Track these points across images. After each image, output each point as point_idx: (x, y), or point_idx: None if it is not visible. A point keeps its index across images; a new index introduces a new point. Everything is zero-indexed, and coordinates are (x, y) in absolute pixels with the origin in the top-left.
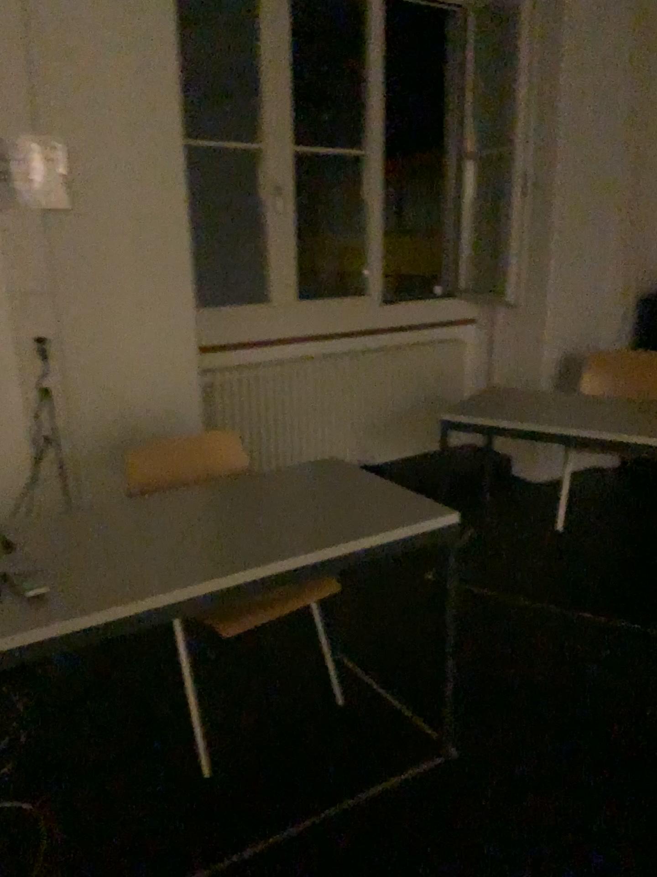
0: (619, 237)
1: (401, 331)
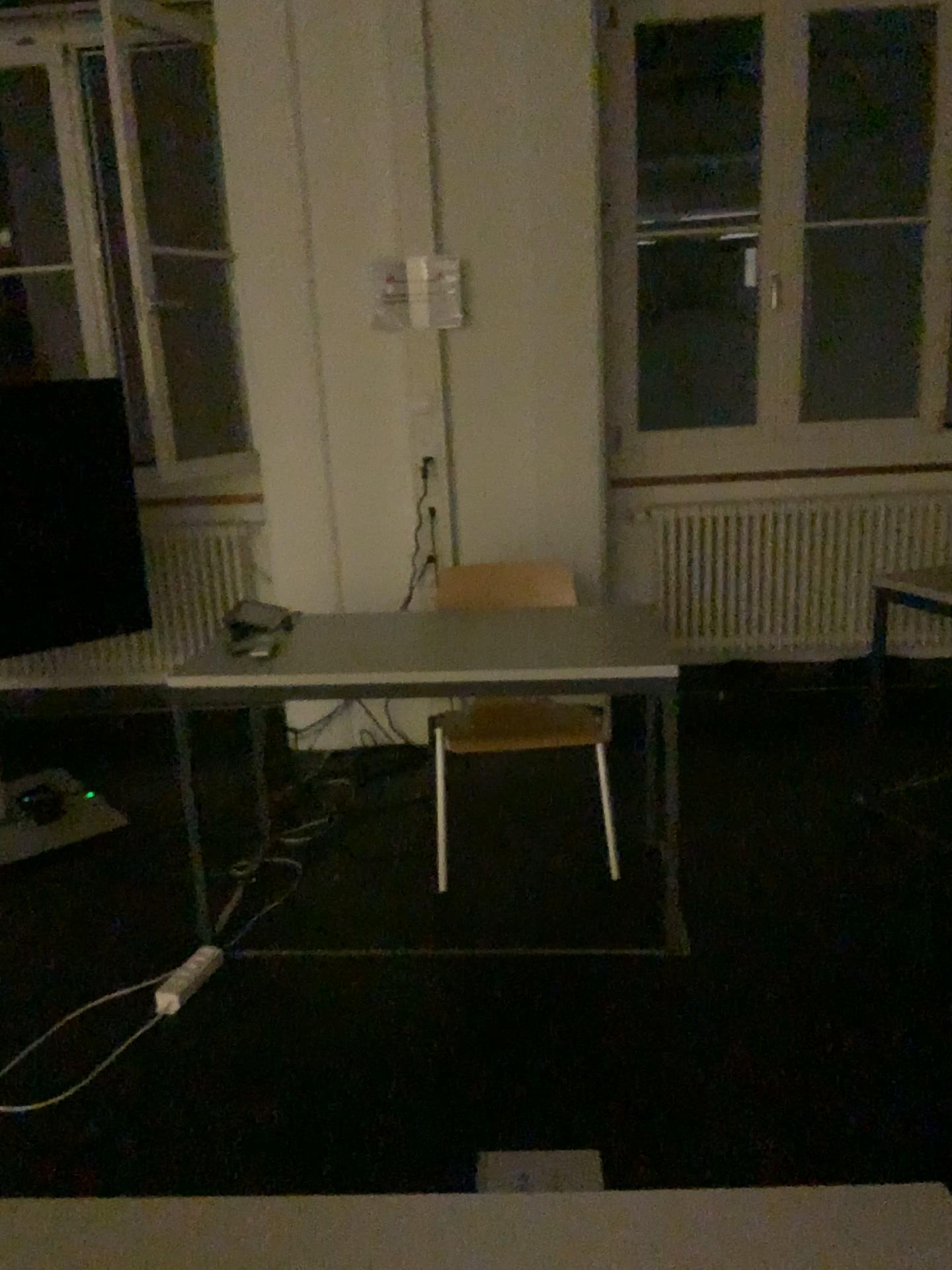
0: None
1: None
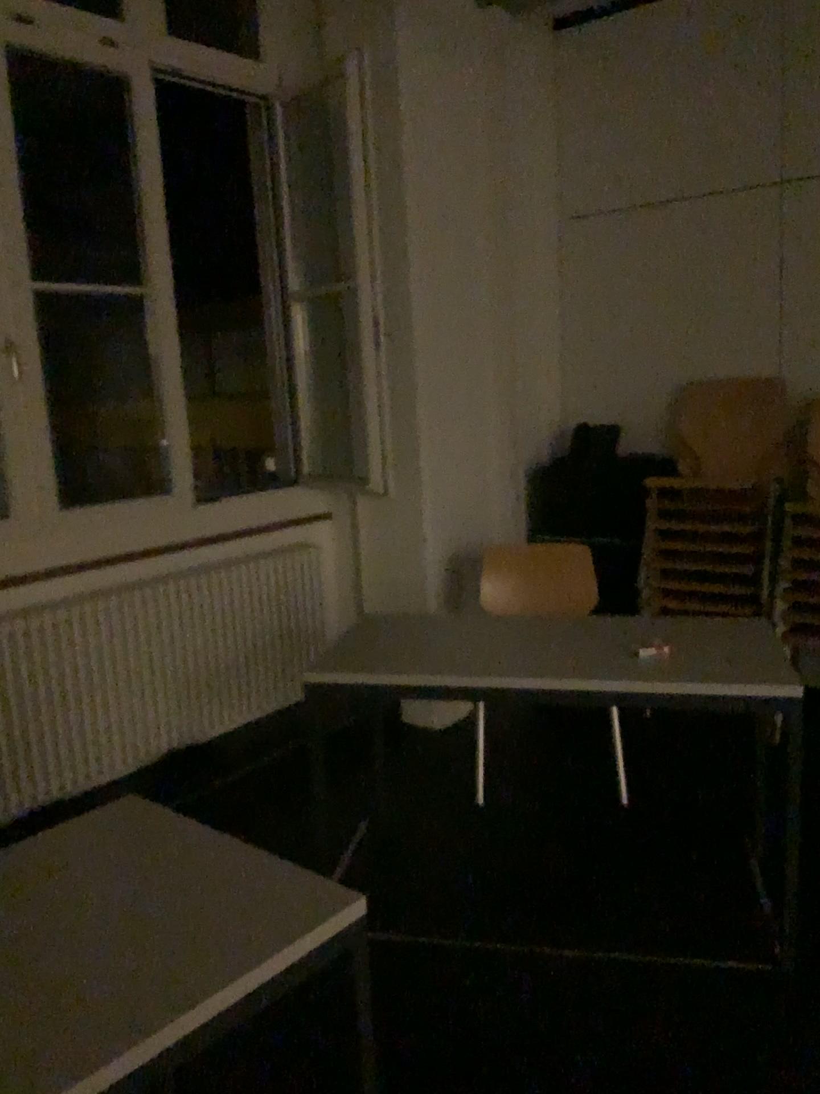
0: (498, 392)
1: (227, 538)
